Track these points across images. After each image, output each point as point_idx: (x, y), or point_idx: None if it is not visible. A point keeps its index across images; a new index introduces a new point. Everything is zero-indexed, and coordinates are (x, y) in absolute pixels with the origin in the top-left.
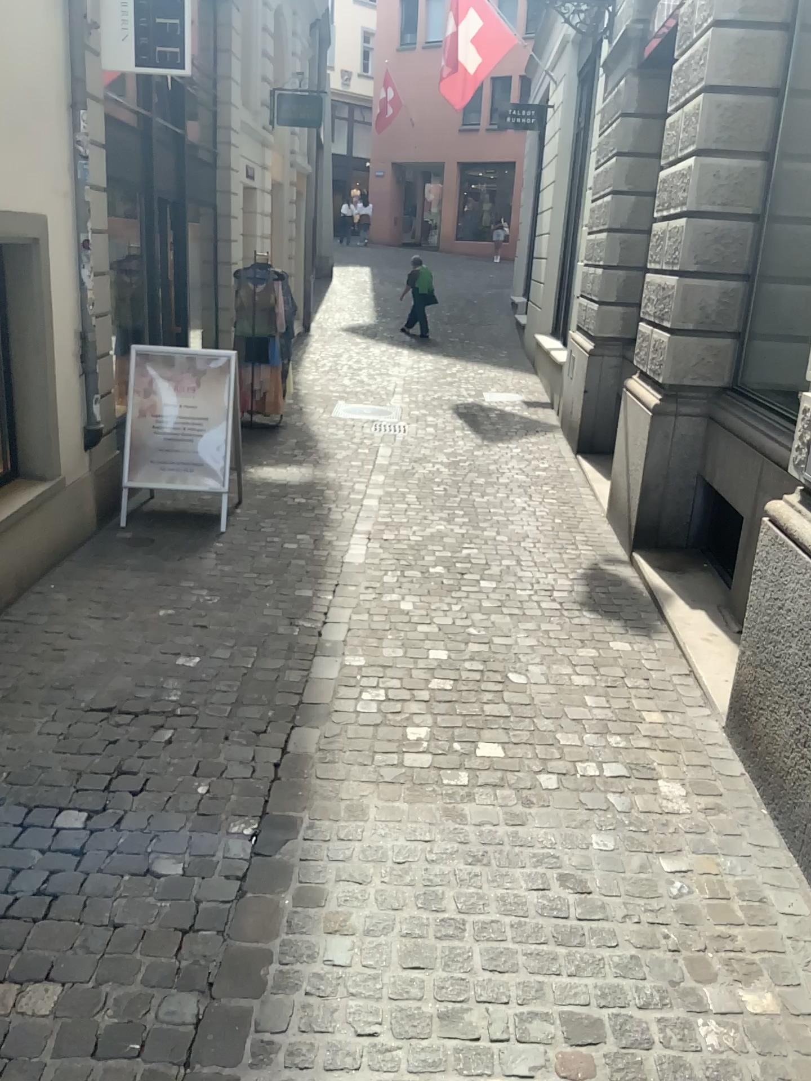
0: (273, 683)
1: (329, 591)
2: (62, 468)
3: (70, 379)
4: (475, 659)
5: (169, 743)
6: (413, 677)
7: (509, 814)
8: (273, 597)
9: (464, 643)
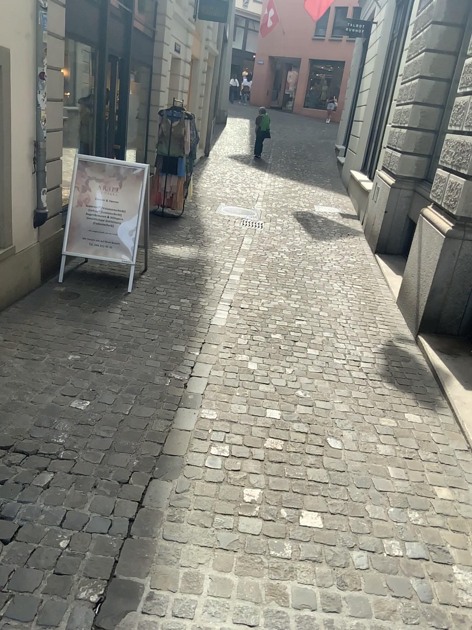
0: (142, 431)
1: (196, 350)
2: (12, 240)
3: (22, 175)
4: (302, 421)
5: (46, 489)
6: (252, 435)
7: (325, 597)
8: (154, 351)
9: (294, 405)
